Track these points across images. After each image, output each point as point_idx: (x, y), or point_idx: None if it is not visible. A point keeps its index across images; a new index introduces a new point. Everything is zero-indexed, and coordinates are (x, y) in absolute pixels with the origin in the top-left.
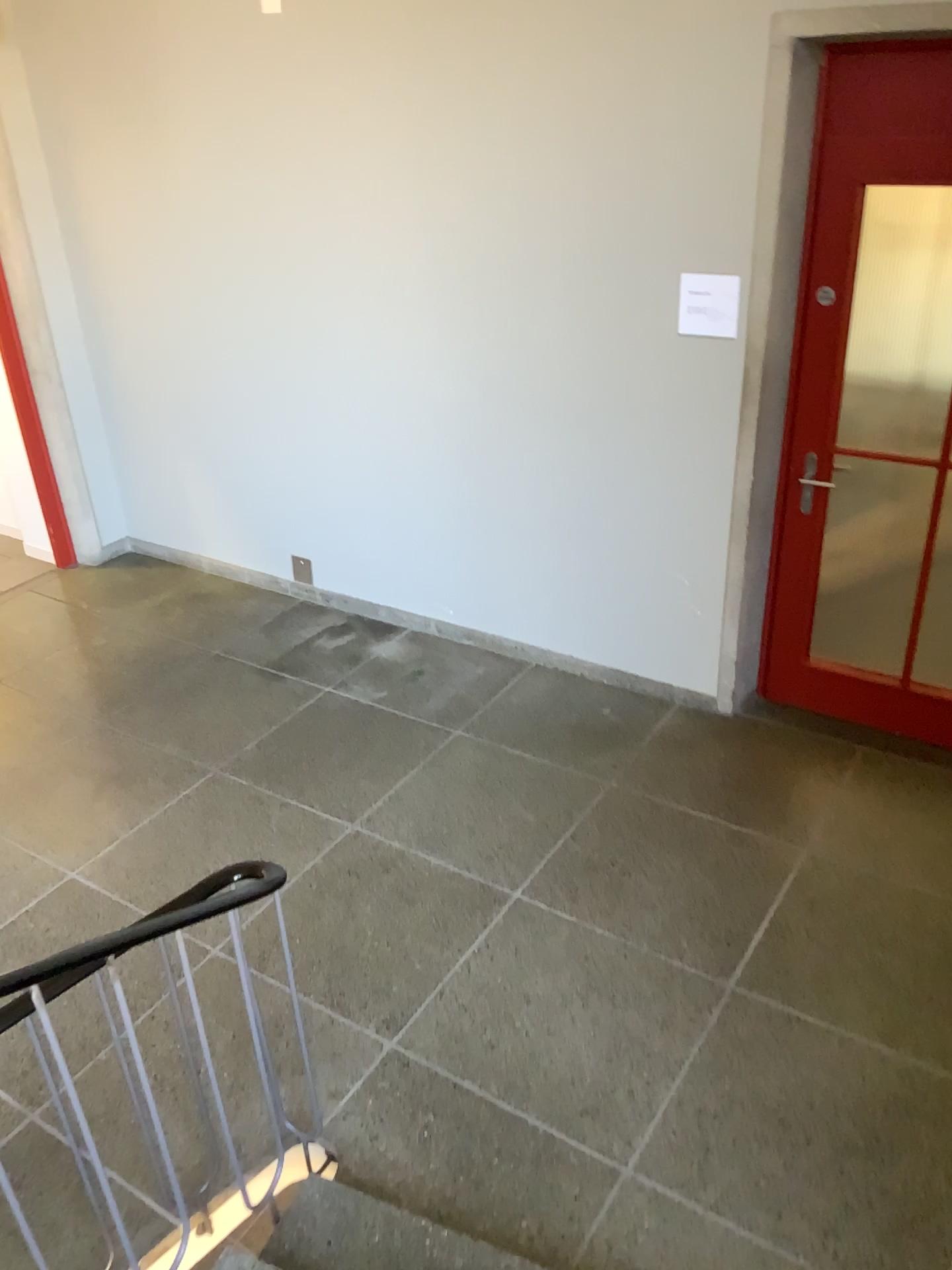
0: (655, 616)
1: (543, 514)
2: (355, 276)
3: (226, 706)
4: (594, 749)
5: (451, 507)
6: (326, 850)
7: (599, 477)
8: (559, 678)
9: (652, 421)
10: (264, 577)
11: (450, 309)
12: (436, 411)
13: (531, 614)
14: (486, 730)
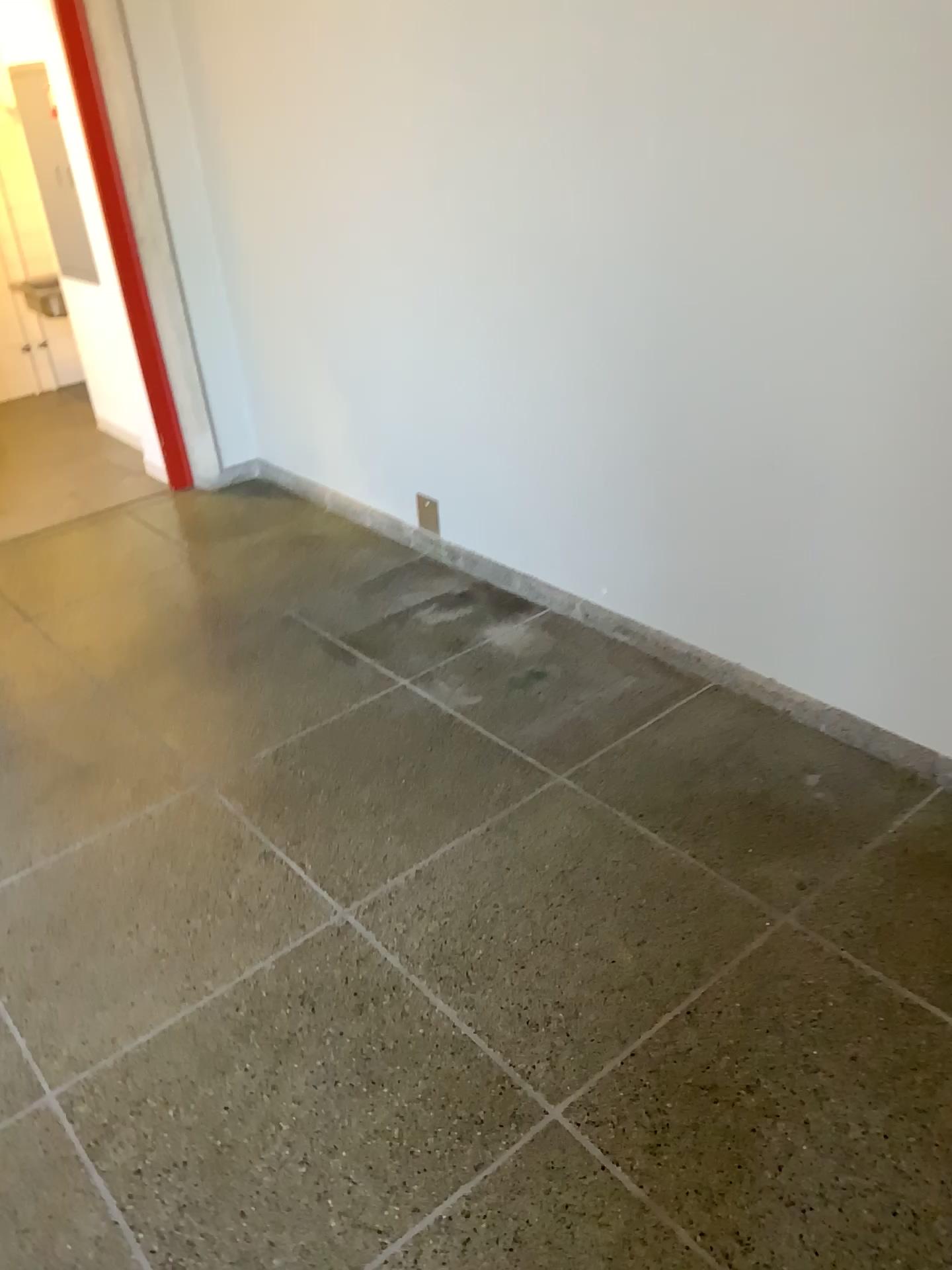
0: (912, 632)
1: (740, 446)
2: (487, 65)
3: (263, 687)
4: (770, 844)
5: (608, 430)
6: (285, 948)
7: (835, 384)
8: (746, 710)
9: (937, 279)
10: (385, 520)
11: (616, 102)
12: (592, 278)
13: (713, 605)
14: (604, 781)
